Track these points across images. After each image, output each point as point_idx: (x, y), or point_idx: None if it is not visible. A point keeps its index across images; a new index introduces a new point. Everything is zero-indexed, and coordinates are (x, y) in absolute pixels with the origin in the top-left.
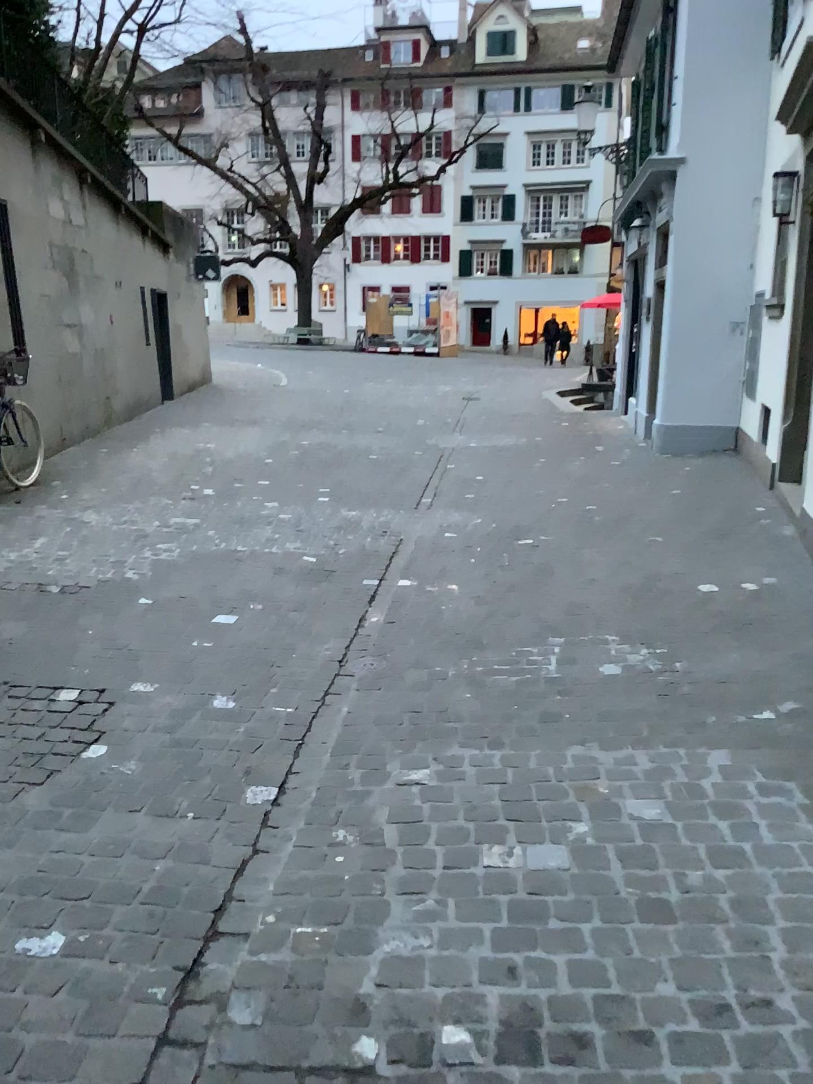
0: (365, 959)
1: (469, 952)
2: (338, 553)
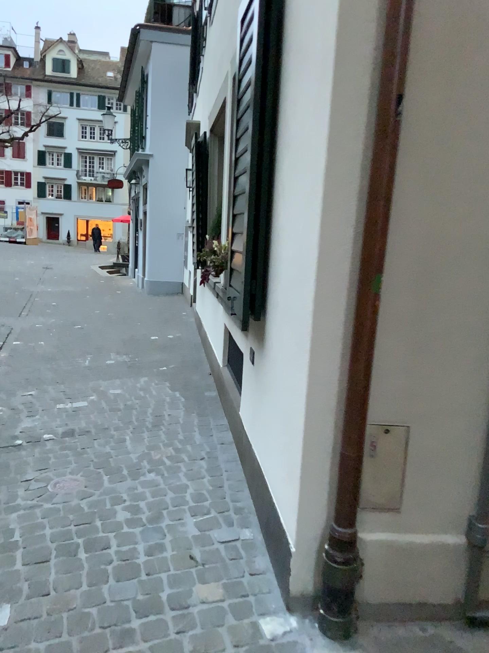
0: (16, 425)
1: (52, 420)
2: None
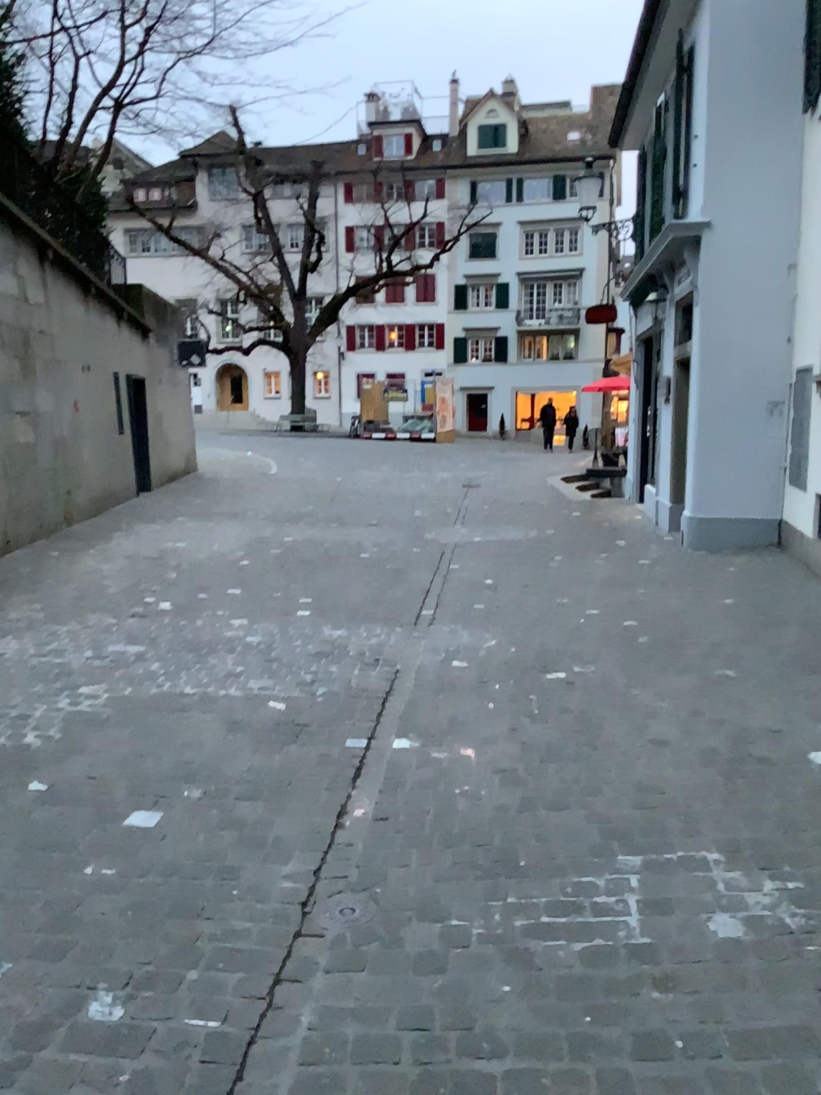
0: None
1: None
2: (314, 701)
